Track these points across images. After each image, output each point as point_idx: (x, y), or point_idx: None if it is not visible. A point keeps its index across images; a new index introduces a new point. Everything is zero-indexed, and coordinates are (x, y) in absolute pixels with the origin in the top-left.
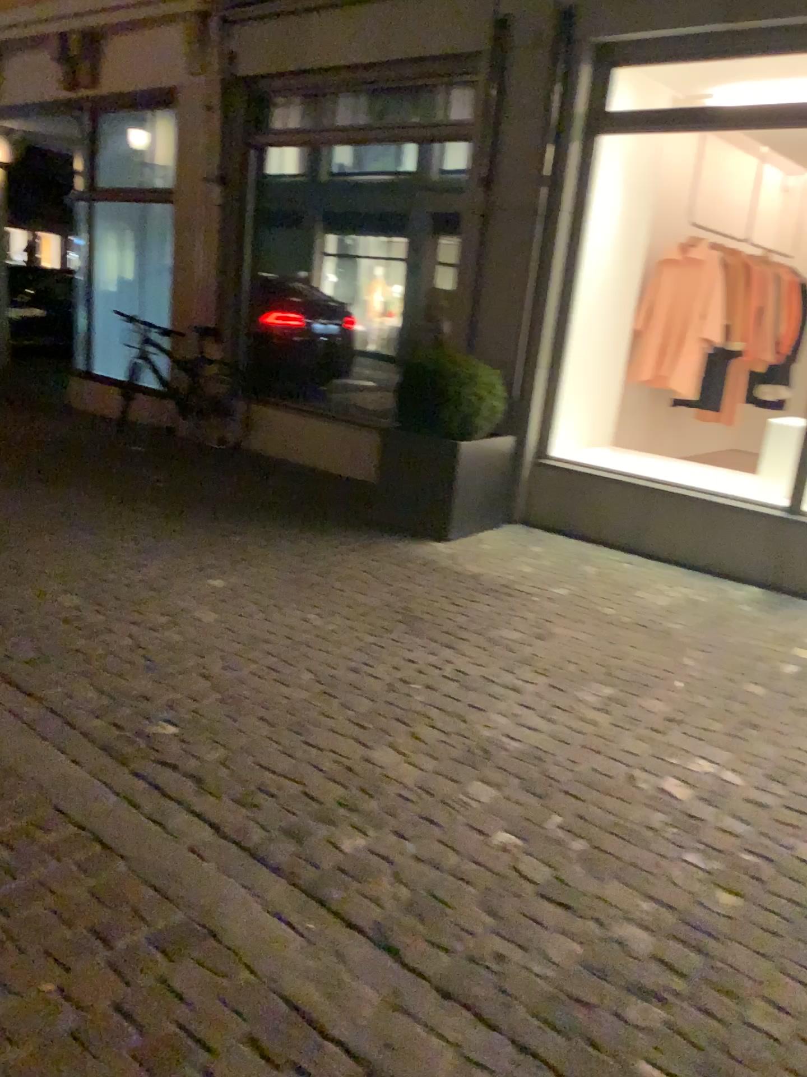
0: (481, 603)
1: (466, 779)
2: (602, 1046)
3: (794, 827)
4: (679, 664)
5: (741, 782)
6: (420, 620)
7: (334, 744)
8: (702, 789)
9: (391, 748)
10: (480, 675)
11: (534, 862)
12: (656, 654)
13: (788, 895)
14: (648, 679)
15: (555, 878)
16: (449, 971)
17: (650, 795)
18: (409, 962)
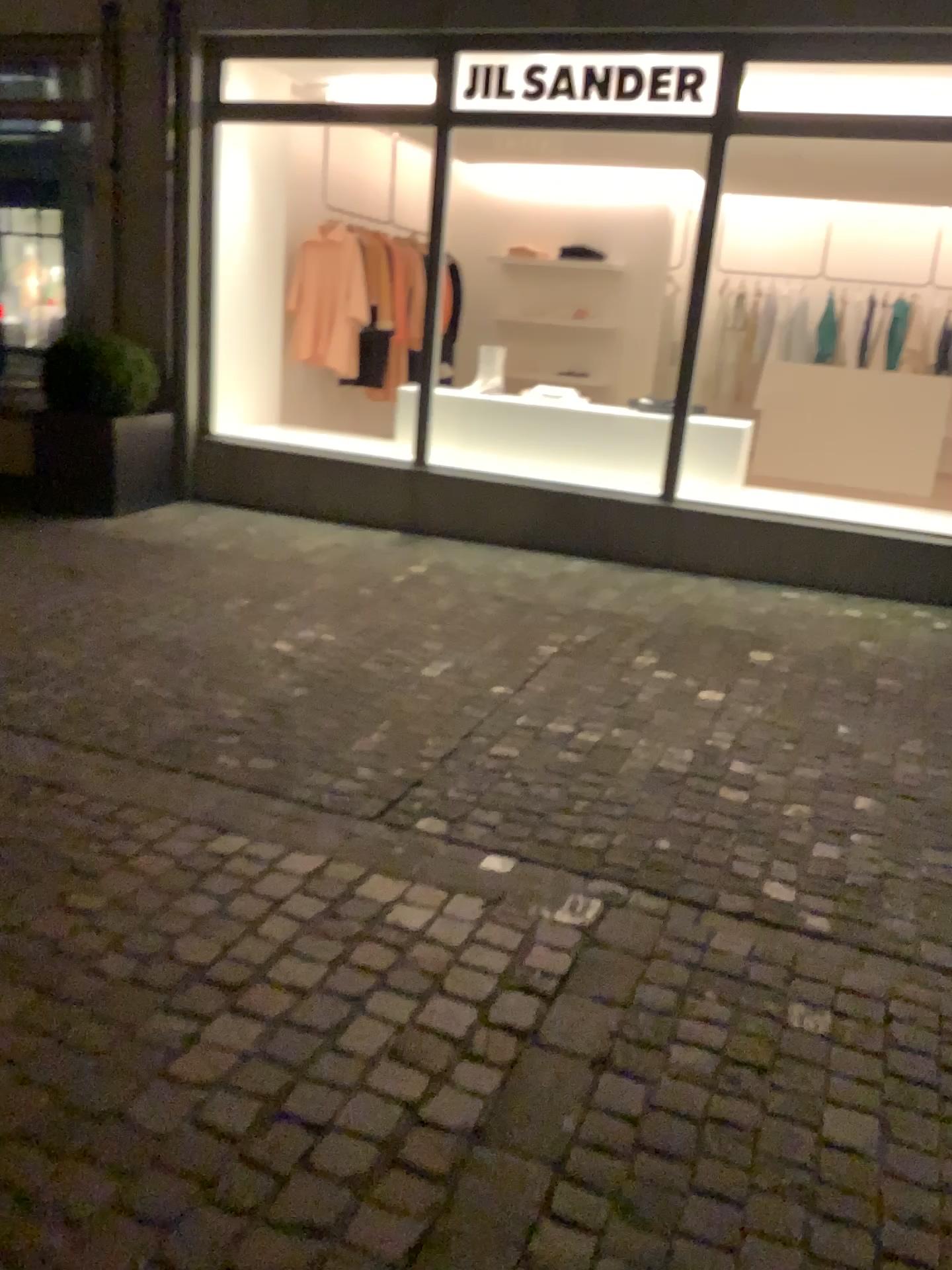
0: (142, 557)
1: (114, 657)
2: (191, 754)
3: (360, 656)
4: (309, 582)
5: (332, 639)
6: (83, 573)
7: (2, 650)
8: (300, 645)
9: (52, 648)
10: (134, 602)
11: (161, 689)
12: (292, 578)
13: (341, 686)
14: (279, 592)
15: (176, 694)
16: (91, 739)
17: (260, 652)
18: (62, 739)
